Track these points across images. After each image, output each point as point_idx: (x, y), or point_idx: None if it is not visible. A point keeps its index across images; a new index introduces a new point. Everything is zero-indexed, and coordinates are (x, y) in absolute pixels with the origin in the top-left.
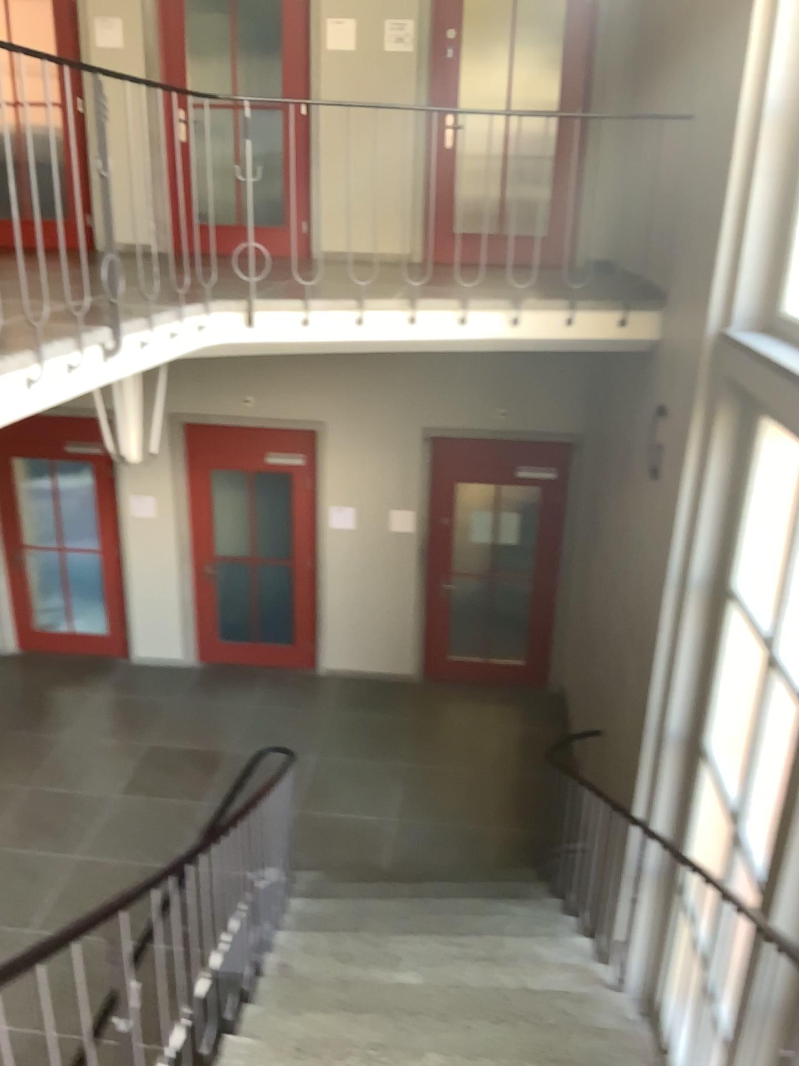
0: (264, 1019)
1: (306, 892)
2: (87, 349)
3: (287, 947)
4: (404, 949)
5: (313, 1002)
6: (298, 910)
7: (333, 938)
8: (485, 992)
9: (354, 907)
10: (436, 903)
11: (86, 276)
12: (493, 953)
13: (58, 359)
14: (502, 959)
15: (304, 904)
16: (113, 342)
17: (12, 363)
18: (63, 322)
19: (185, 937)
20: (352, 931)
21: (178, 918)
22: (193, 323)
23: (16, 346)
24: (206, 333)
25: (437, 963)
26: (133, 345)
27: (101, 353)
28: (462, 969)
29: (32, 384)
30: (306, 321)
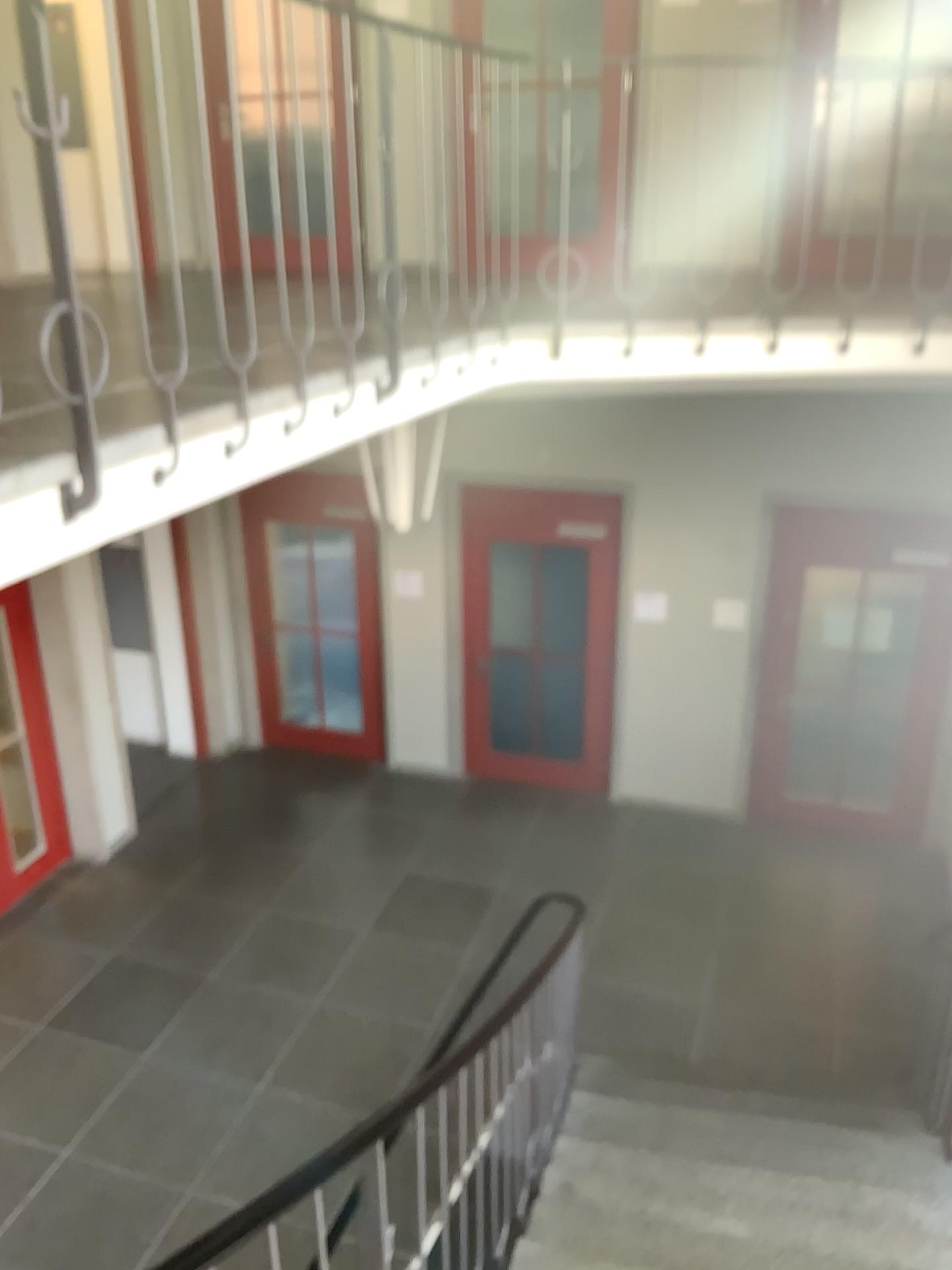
0: (546, 1261)
1: (598, 1086)
2: (359, 384)
3: (573, 1161)
4: (730, 1187)
5: (610, 1248)
6: (587, 1110)
7: (634, 1157)
8: (846, 1269)
9: (659, 1117)
10: (769, 1124)
11: (361, 288)
12: (854, 1209)
13: (323, 396)
14: (867, 1222)
15: (594, 1102)
16: (390, 375)
17: (268, 399)
18: (331, 348)
19: (456, 1162)
20: (659, 1150)
21: (449, 1139)
22: (487, 352)
23: (274, 378)
24: (504, 365)
25: (775, 1214)
26: (414, 380)
27: (375, 390)
28: (810, 1228)
29: (291, 428)
30: (632, 350)
